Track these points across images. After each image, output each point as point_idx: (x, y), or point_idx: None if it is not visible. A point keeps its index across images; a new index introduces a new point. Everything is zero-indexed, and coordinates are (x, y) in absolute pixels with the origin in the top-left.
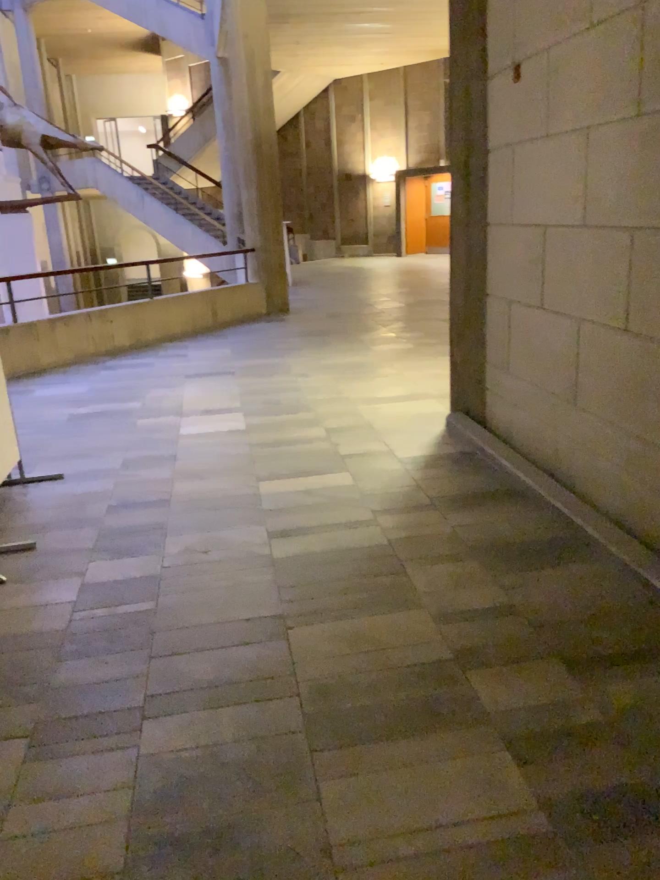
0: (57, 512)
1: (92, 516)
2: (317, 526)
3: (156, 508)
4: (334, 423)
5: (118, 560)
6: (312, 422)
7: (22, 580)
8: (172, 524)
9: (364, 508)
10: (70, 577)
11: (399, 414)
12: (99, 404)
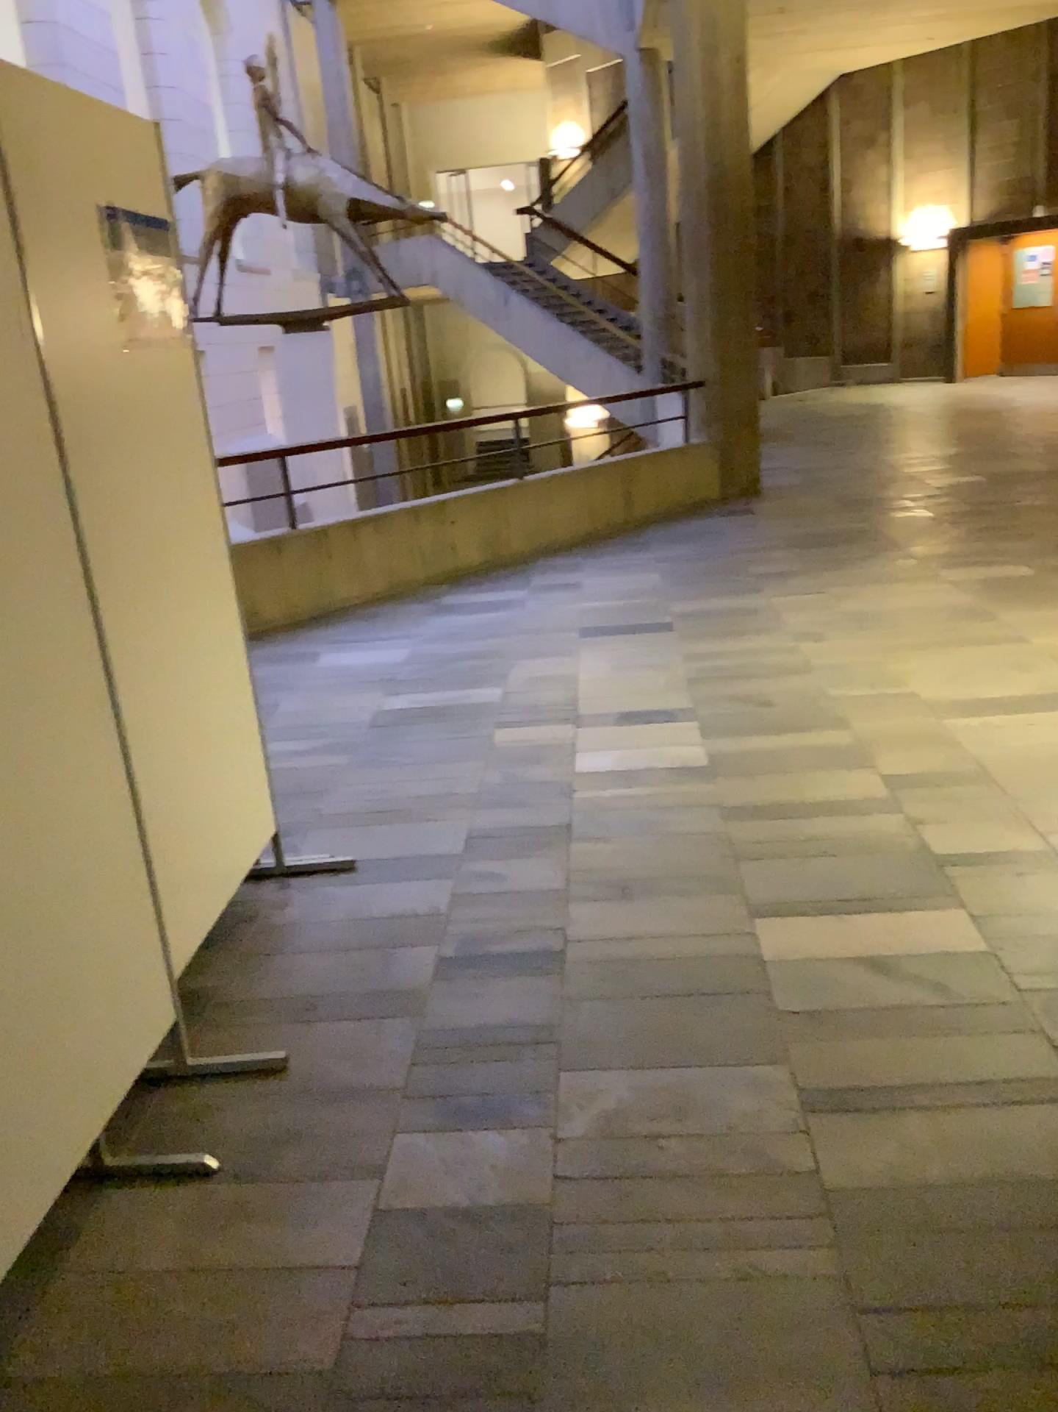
0: (335, 972)
1: (405, 991)
2: (920, 1086)
3: (537, 977)
4: (903, 766)
5: (457, 1142)
6: (852, 760)
7: (248, 1176)
8: (574, 1034)
9: (1026, 1034)
10: (349, 1187)
11: (1048, 753)
12: (427, 689)
